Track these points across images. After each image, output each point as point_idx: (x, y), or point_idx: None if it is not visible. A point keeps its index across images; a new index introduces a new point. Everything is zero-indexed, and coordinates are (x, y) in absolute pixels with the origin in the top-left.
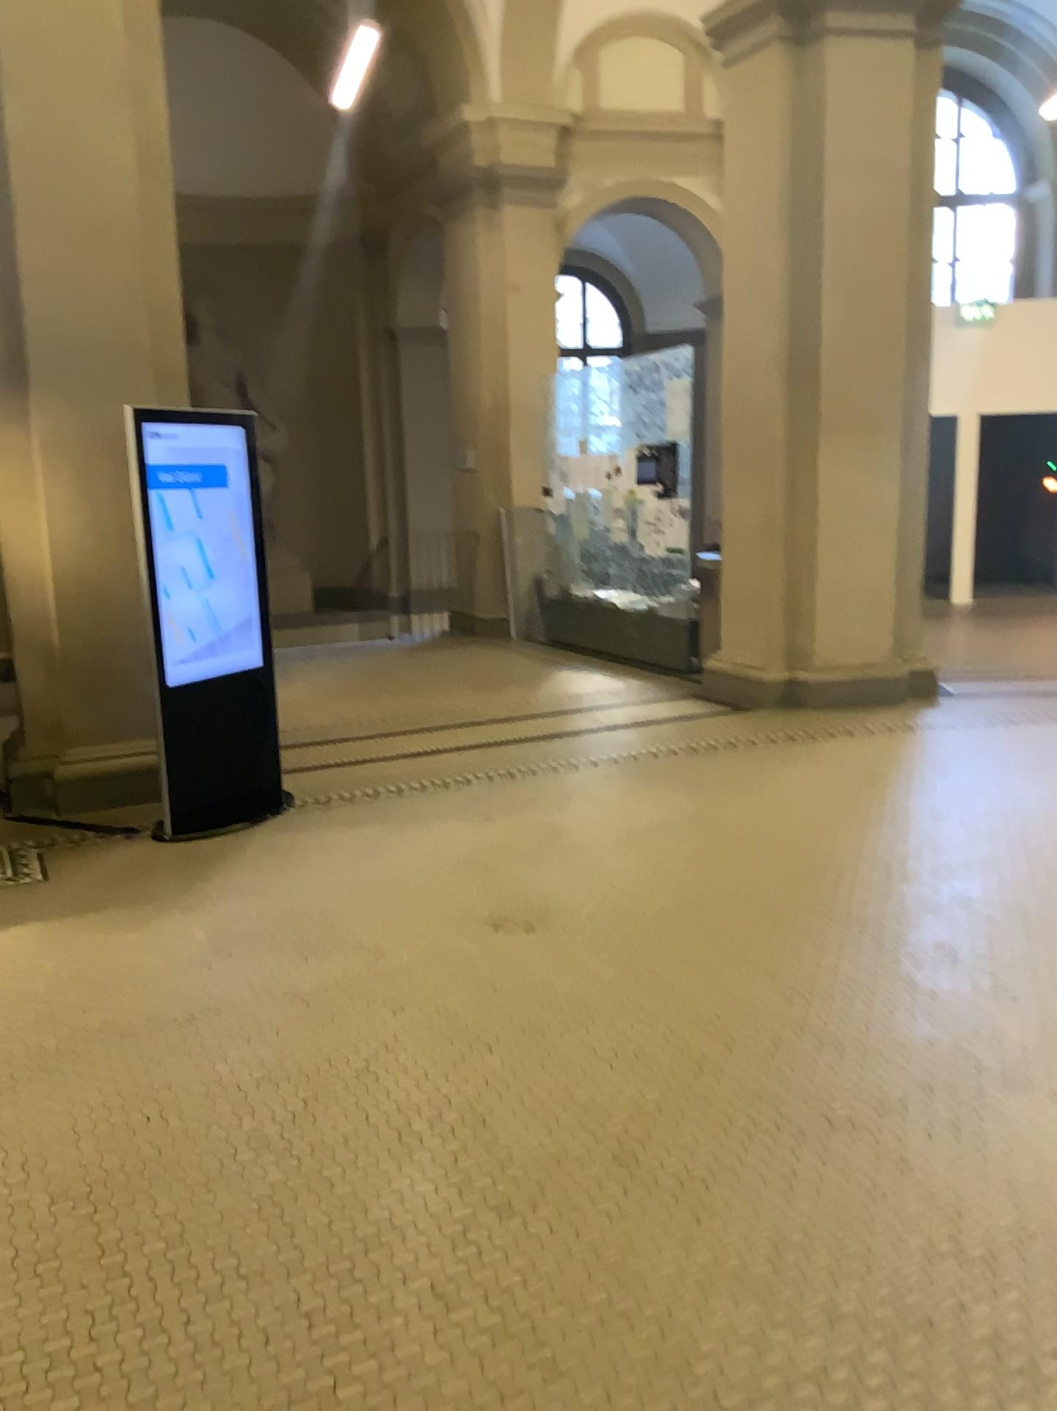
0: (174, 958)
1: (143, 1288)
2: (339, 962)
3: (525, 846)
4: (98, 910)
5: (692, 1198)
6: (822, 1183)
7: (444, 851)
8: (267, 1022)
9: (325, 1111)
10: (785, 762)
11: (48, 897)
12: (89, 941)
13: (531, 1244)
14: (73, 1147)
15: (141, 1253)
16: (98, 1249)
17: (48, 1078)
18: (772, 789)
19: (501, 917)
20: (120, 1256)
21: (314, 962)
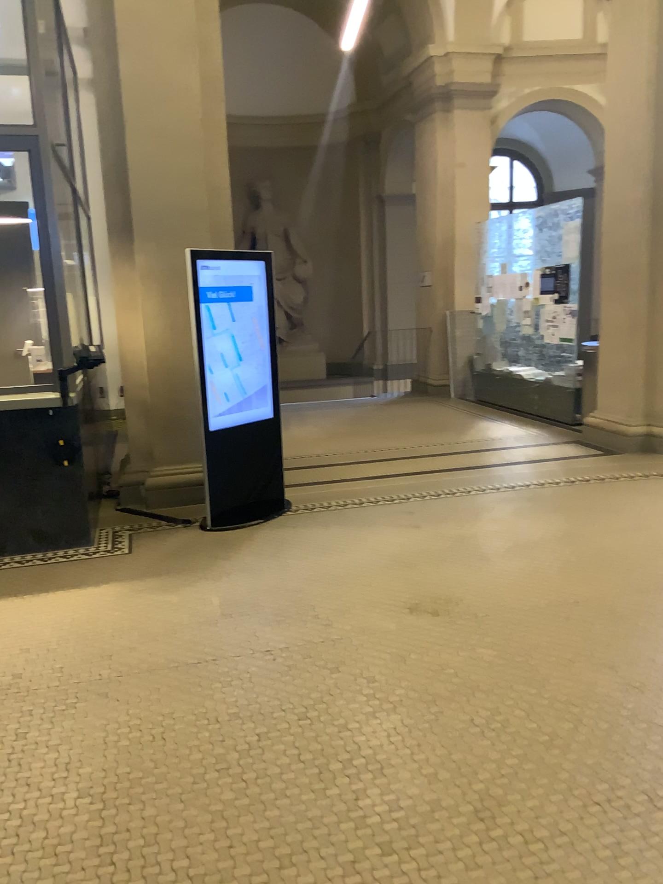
0: (196, 615)
1: (124, 877)
2: (302, 628)
3: (442, 548)
4: (155, 577)
5: (536, 856)
6: (644, 858)
7: (386, 549)
8: (246, 670)
9: (273, 745)
10: (637, 495)
11: (128, 565)
12: (146, 599)
13: (406, 881)
14: (102, 754)
15: (128, 847)
16: (101, 839)
17: (98, 698)
18: (626, 515)
19: (418, 601)
20: (115, 847)
21: (286, 626)
